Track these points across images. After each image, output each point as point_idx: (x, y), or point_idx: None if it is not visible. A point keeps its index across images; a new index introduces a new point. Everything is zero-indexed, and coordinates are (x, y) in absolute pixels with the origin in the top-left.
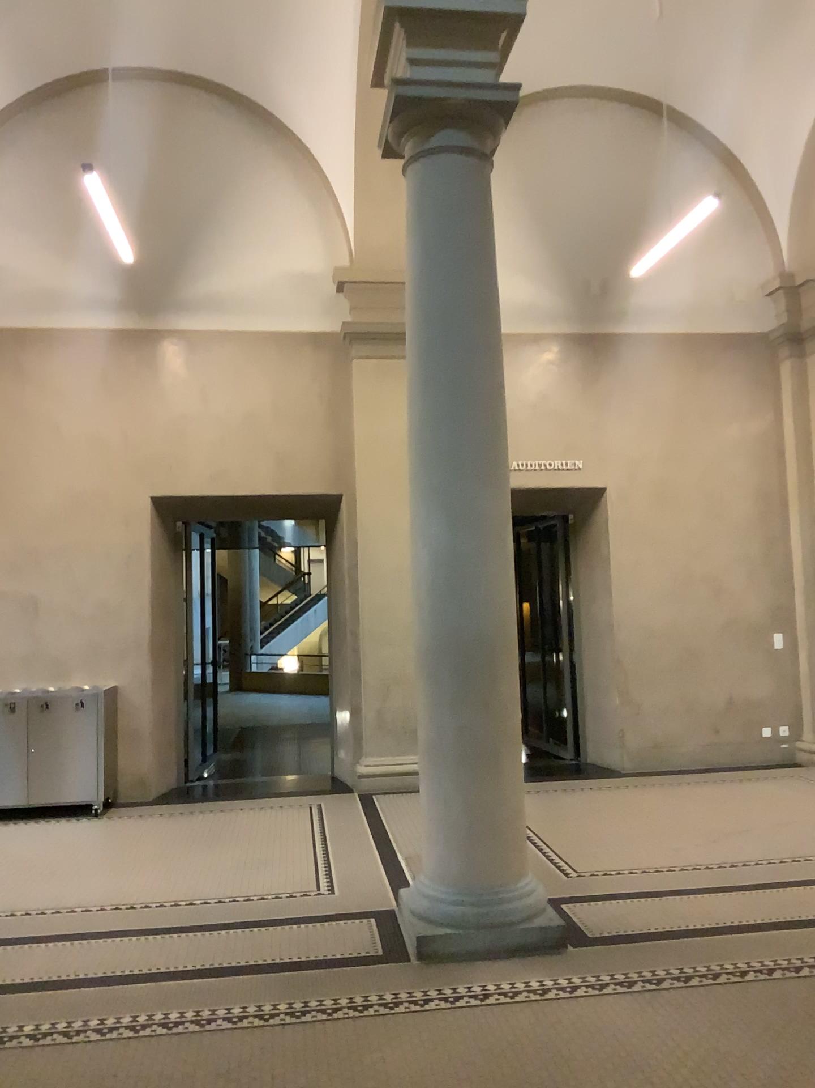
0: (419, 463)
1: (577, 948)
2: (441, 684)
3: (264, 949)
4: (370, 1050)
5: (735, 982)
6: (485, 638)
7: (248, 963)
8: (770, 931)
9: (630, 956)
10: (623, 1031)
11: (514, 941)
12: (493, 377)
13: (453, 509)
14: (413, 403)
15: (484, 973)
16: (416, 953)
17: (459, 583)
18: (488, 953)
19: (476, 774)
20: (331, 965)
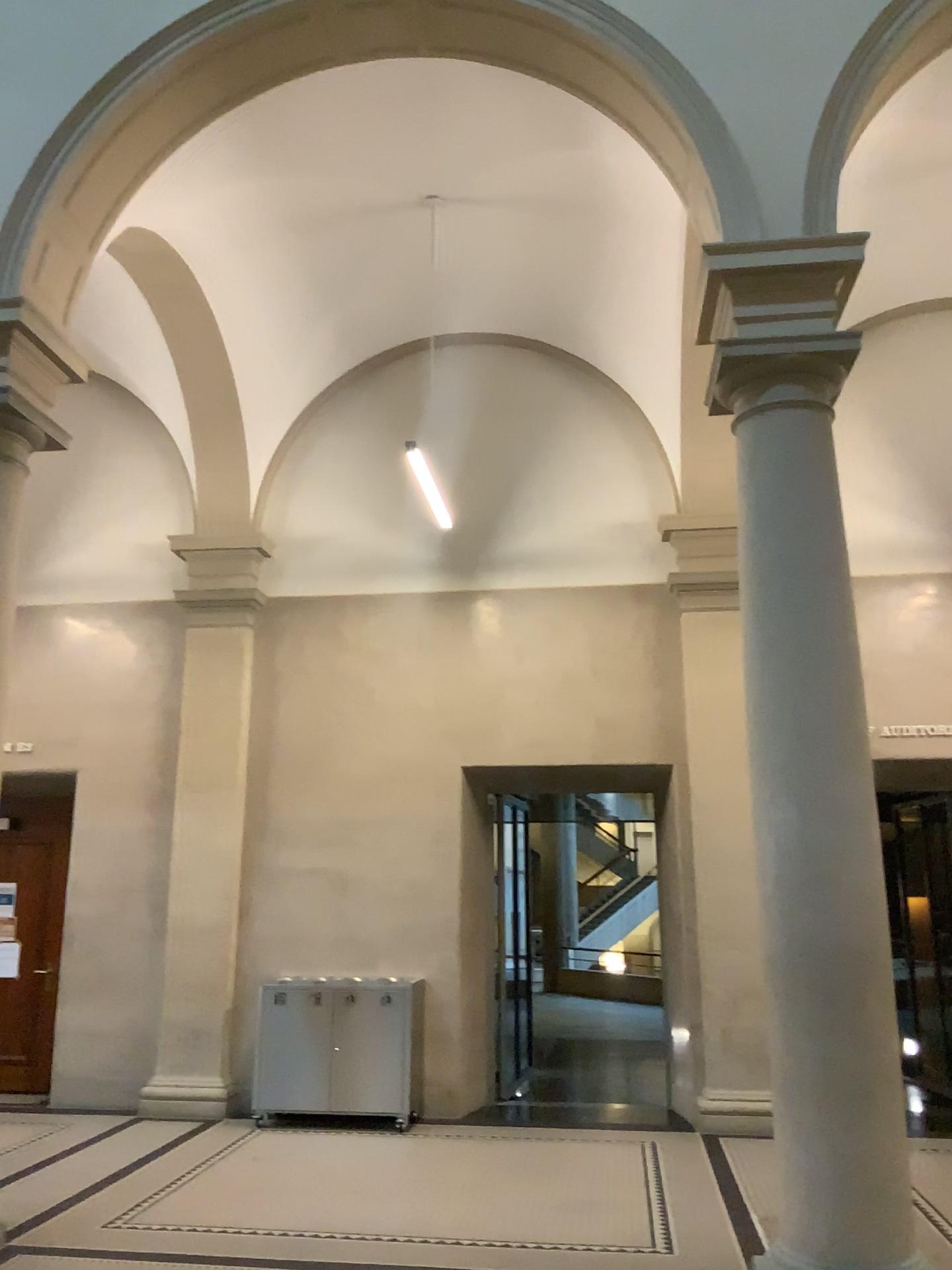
0: (757, 735)
1: None
2: (793, 995)
3: None
4: None
5: None
6: (846, 942)
7: None
8: None
9: None
10: None
11: None
12: (840, 637)
13: (800, 788)
14: (749, 668)
15: None
16: None
17: (810, 876)
18: None
19: (841, 1113)
20: None
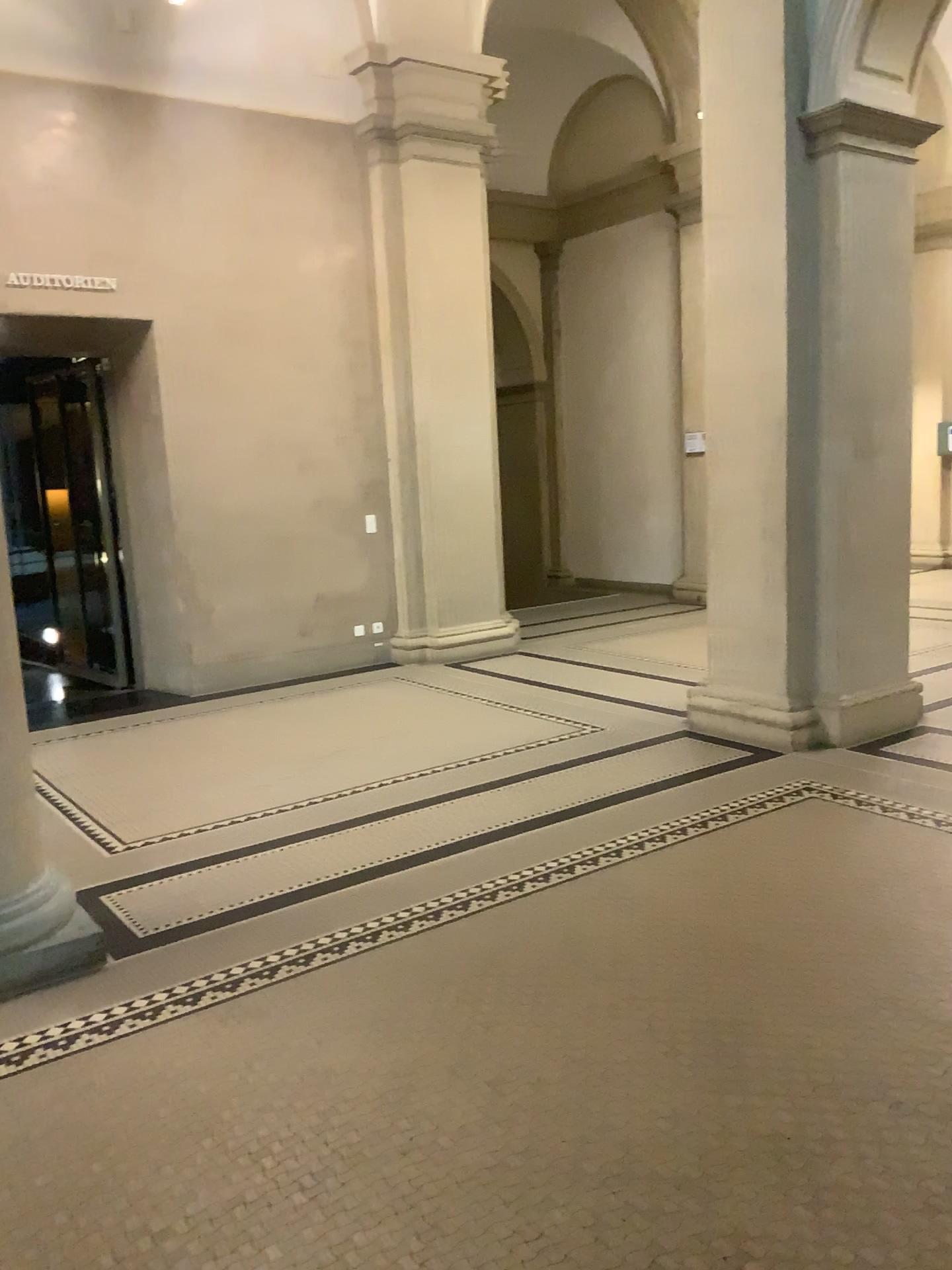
0: None
1: (120, 965)
2: None
3: None
4: None
5: (336, 968)
6: None
7: None
8: (375, 885)
9: (196, 962)
10: (186, 1082)
11: (24, 976)
12: None
13: None
14: None
15: None
16: None
17: None
18: None
19: None
20: None
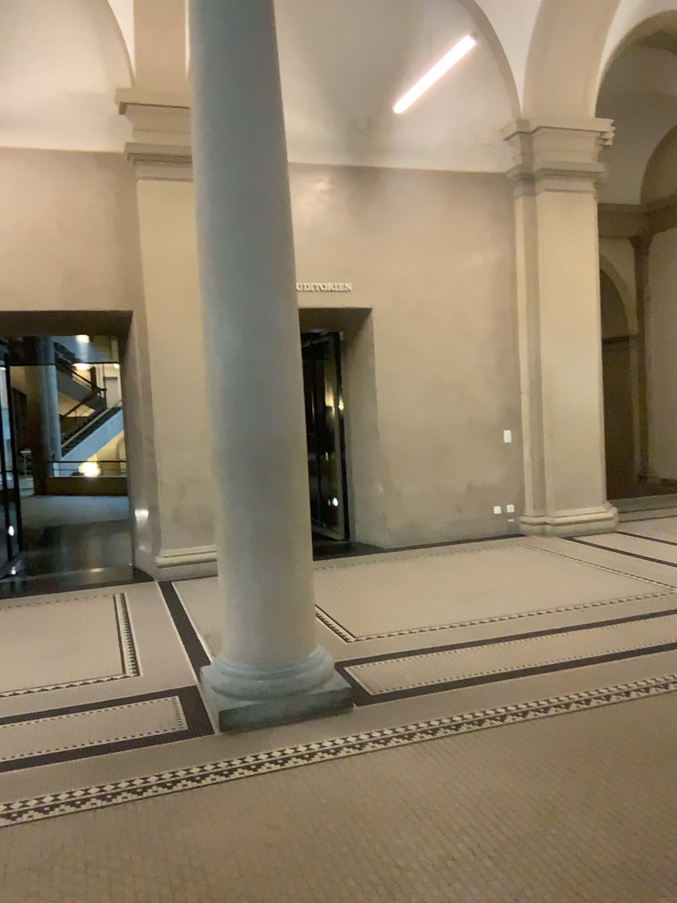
0: (208, 273)
1: (361, 709)
2: (234, 483)
3: (72, 737)
4: (179, 825)
5: (497, 727)
6: (276, 440)
7: (57, 752)
8: (520, 679)
9: (407, 712)
10: (407, 782)
11: (306, 707)
12: (278, 190)
13: (243, 318)
14: (201, 214)
15: (281, 741)
16: (218, 727)
17: (250, 389)
18: (284, 721)
19: (269, 564)
20: (139, 746)
